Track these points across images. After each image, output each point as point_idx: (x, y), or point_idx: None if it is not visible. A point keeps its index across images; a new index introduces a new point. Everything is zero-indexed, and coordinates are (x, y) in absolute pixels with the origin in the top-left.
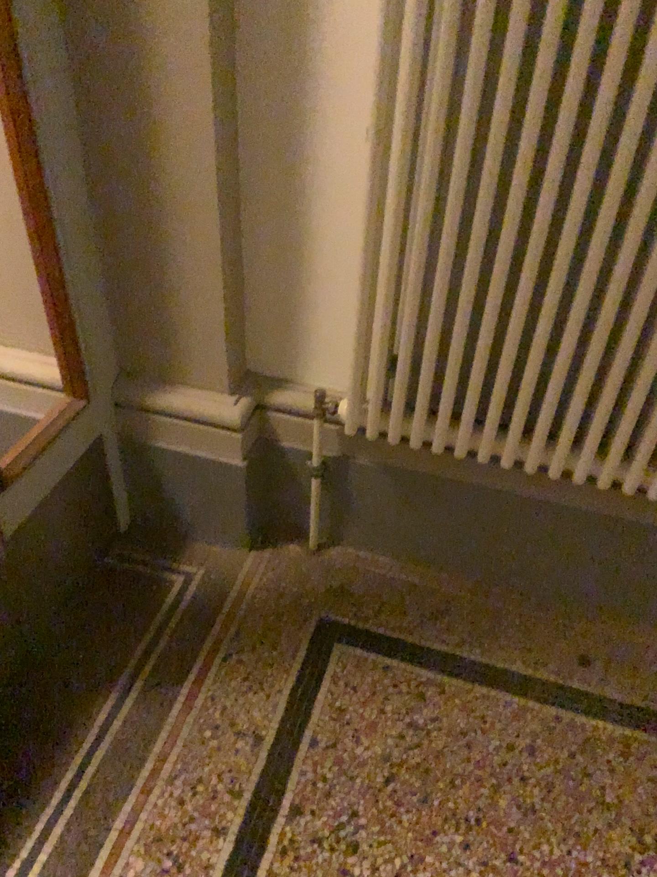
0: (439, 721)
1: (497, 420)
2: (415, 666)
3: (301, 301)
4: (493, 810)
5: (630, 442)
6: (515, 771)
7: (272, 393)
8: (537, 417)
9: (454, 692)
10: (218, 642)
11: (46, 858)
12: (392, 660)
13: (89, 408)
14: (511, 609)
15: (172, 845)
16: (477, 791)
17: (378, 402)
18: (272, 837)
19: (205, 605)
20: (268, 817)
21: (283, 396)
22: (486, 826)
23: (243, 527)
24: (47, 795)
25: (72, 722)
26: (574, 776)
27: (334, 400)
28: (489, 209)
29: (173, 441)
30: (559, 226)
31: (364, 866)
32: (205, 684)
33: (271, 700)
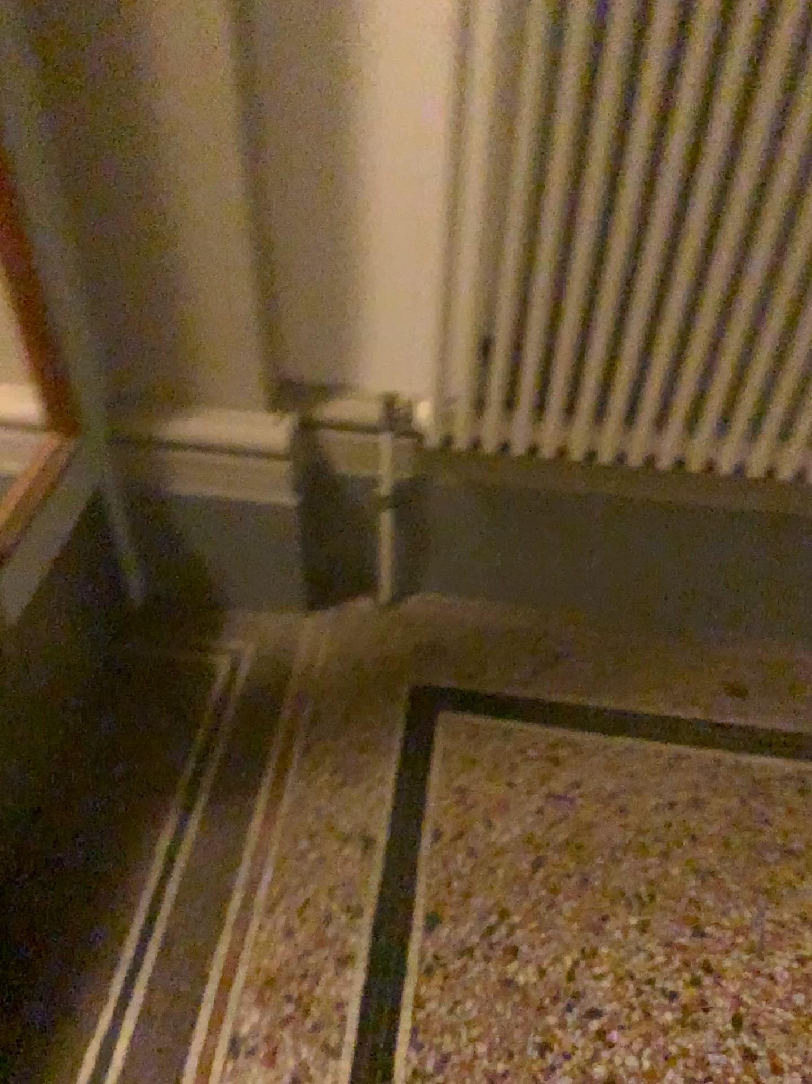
0: (582, 786)
1: (620, 407)
2: (540, 726)
3: (353, 278)
4: (666, 879)
5: (789, 416)
6: (682, 831)
7: (320, 406)
8: (674, 396)
9: (593, 750)
10: (291, 732)
11: (130, 1029)
12: (511, 723)
13: (84, 451)
14: (639, 641)
15: (289, 986)
16: (642, 861)
17: (469, 401)
18: (410, 955)
19: (263, 688)
20: (401, 931)
21: (335, 408)
22: (662, 899)
23: (298, 585)
24: (114, 953)
25: (125, 858)
26: (751, 825)
27: (403, 406)
28: (606, 128)
29: (198, 484)
30: (701, 142)
31: (527, 969)
32: (286, 785)
33: (373, 792)
